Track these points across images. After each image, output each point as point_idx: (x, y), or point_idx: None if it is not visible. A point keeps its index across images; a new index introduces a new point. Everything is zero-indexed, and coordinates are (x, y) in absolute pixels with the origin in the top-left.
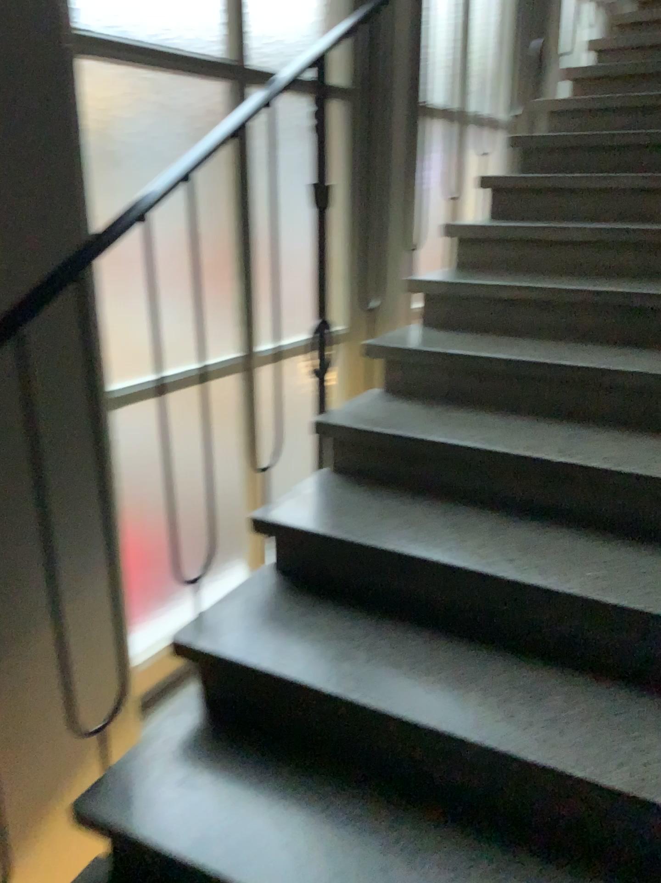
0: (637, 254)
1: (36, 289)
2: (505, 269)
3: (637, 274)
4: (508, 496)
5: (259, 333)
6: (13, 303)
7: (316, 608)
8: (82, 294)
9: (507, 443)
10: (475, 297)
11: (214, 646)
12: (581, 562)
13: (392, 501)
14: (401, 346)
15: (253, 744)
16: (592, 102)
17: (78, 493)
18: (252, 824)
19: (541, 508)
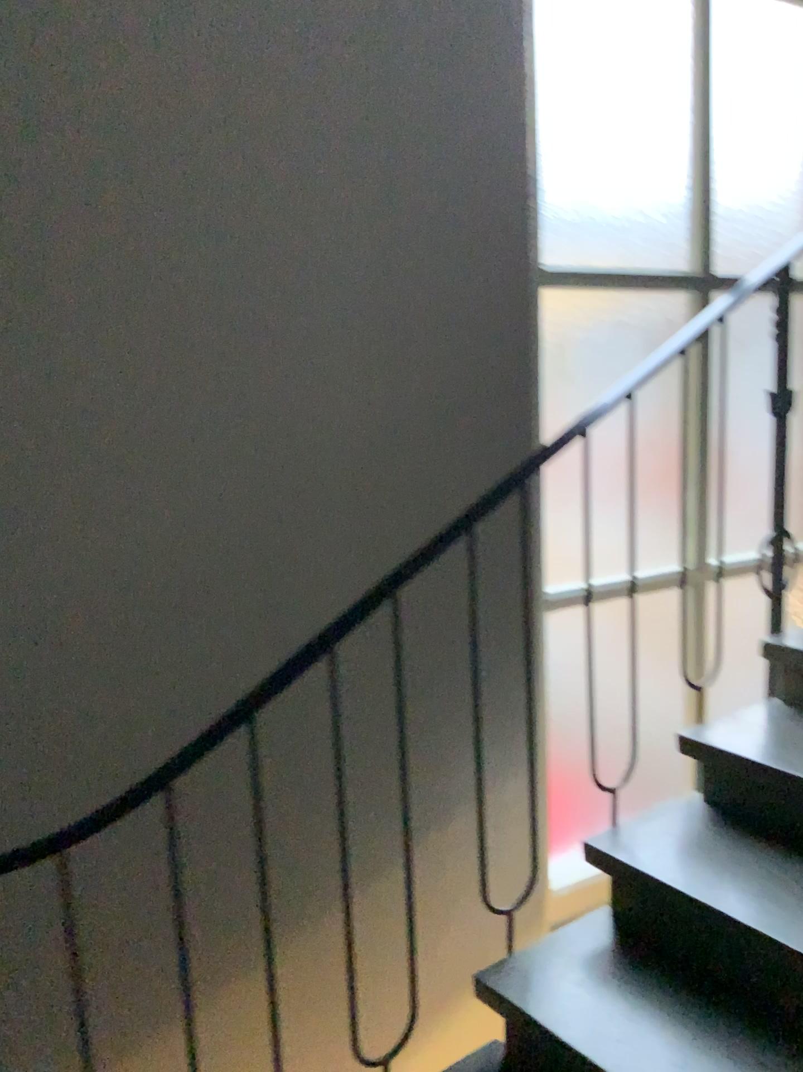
0: None
1: (487, 493)
2: None
3: None
4: None
5: (711, 545)
6: (468, 505)
7: (746, 840)
8: (526, 498)
9: None
10: None
11: (628, 854)
12: None
13: None
14: None
15: (662, 966)
16: None
17: (508, 684)
18: (649, 1036)
19: None
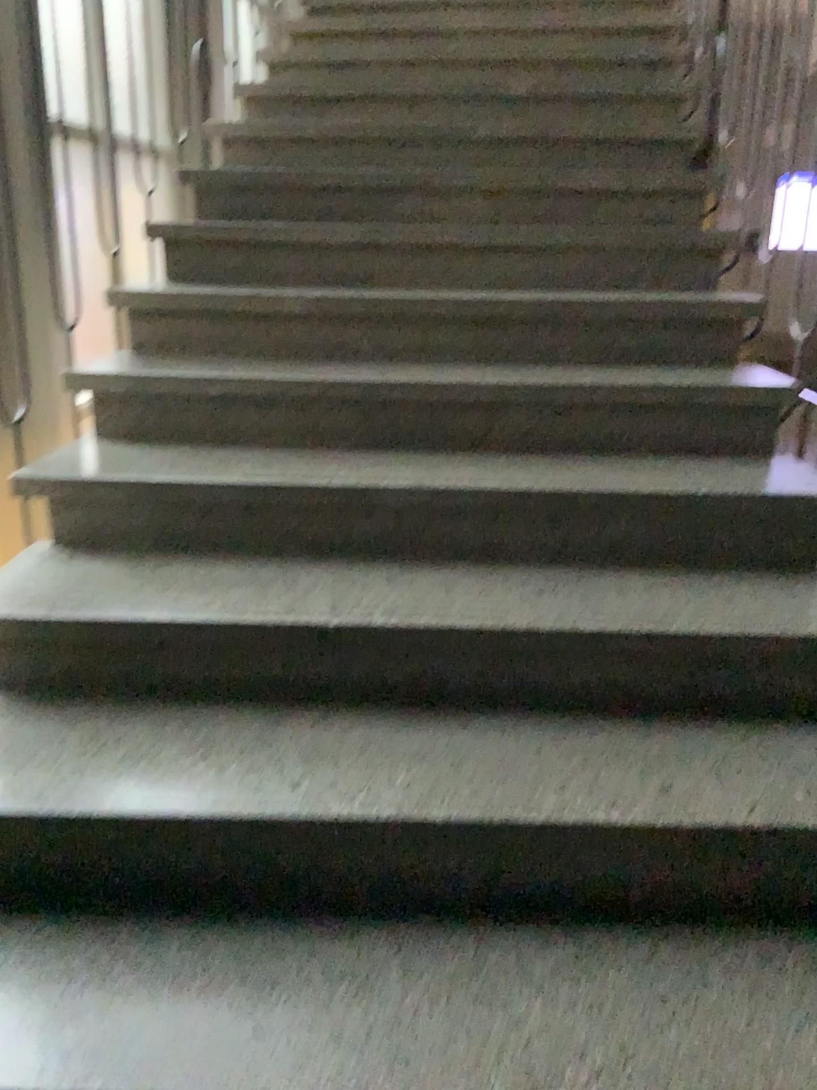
0: (369, 325)
1: None
2: (202, 350)
3: (374, 351)
4: (266, 679)
5: None
6: None
7: None
8: None
9: (253, 604)
10: (170, 394)
11: None
12: (382, 759)
13: (94, 719)
14: (70, 474)
15: None
16: (276, 129)
17: None
18: None
19: (314, 687)
